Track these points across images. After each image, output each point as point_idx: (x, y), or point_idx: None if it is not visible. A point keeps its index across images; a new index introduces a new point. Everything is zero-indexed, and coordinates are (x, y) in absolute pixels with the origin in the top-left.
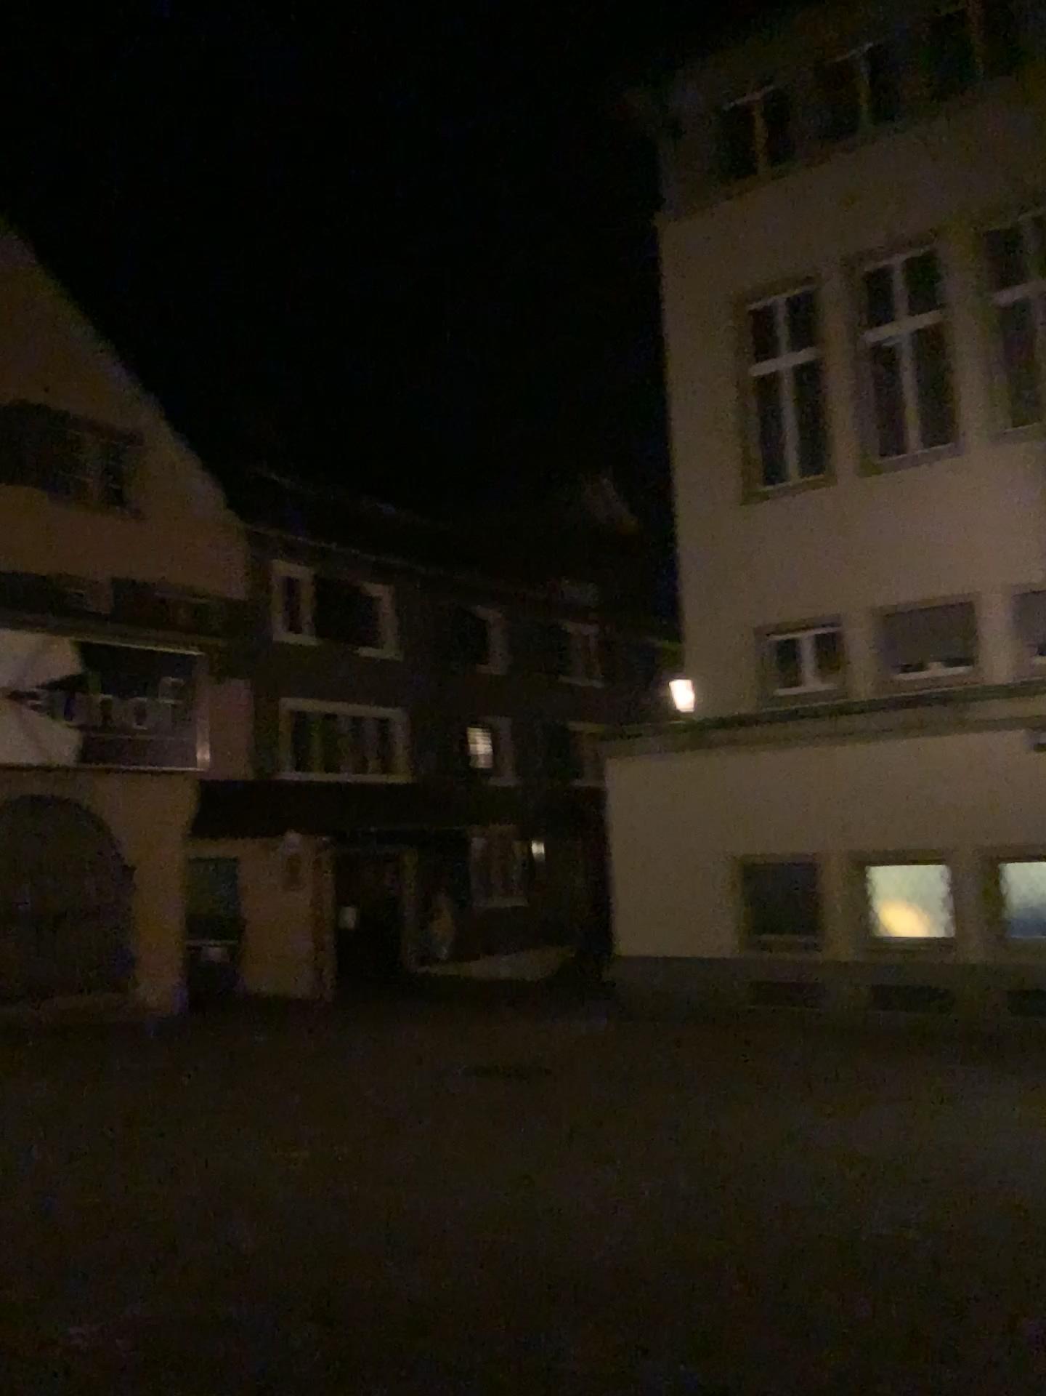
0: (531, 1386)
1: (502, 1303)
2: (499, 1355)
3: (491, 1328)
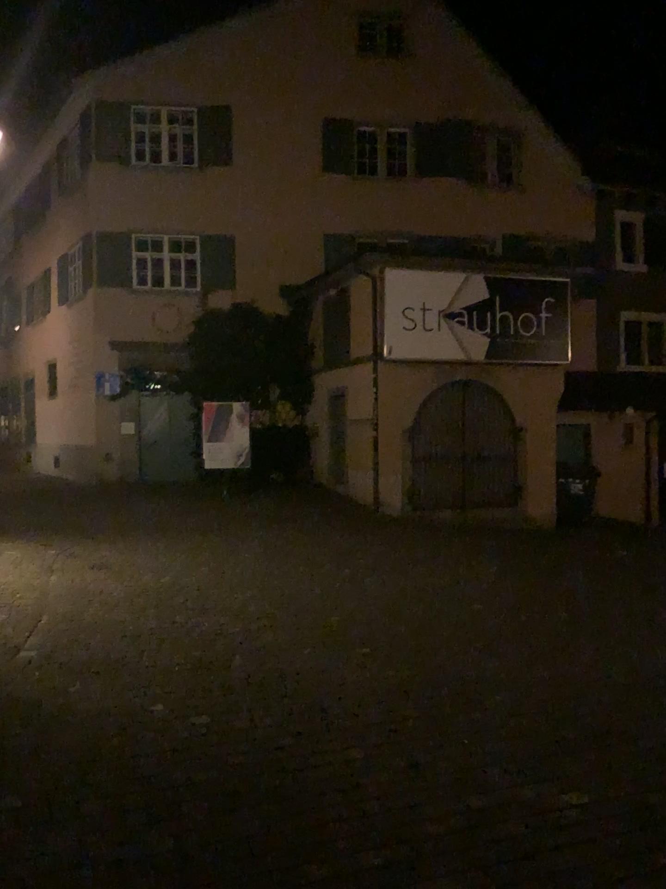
0: None
1: None
2: None
3: None
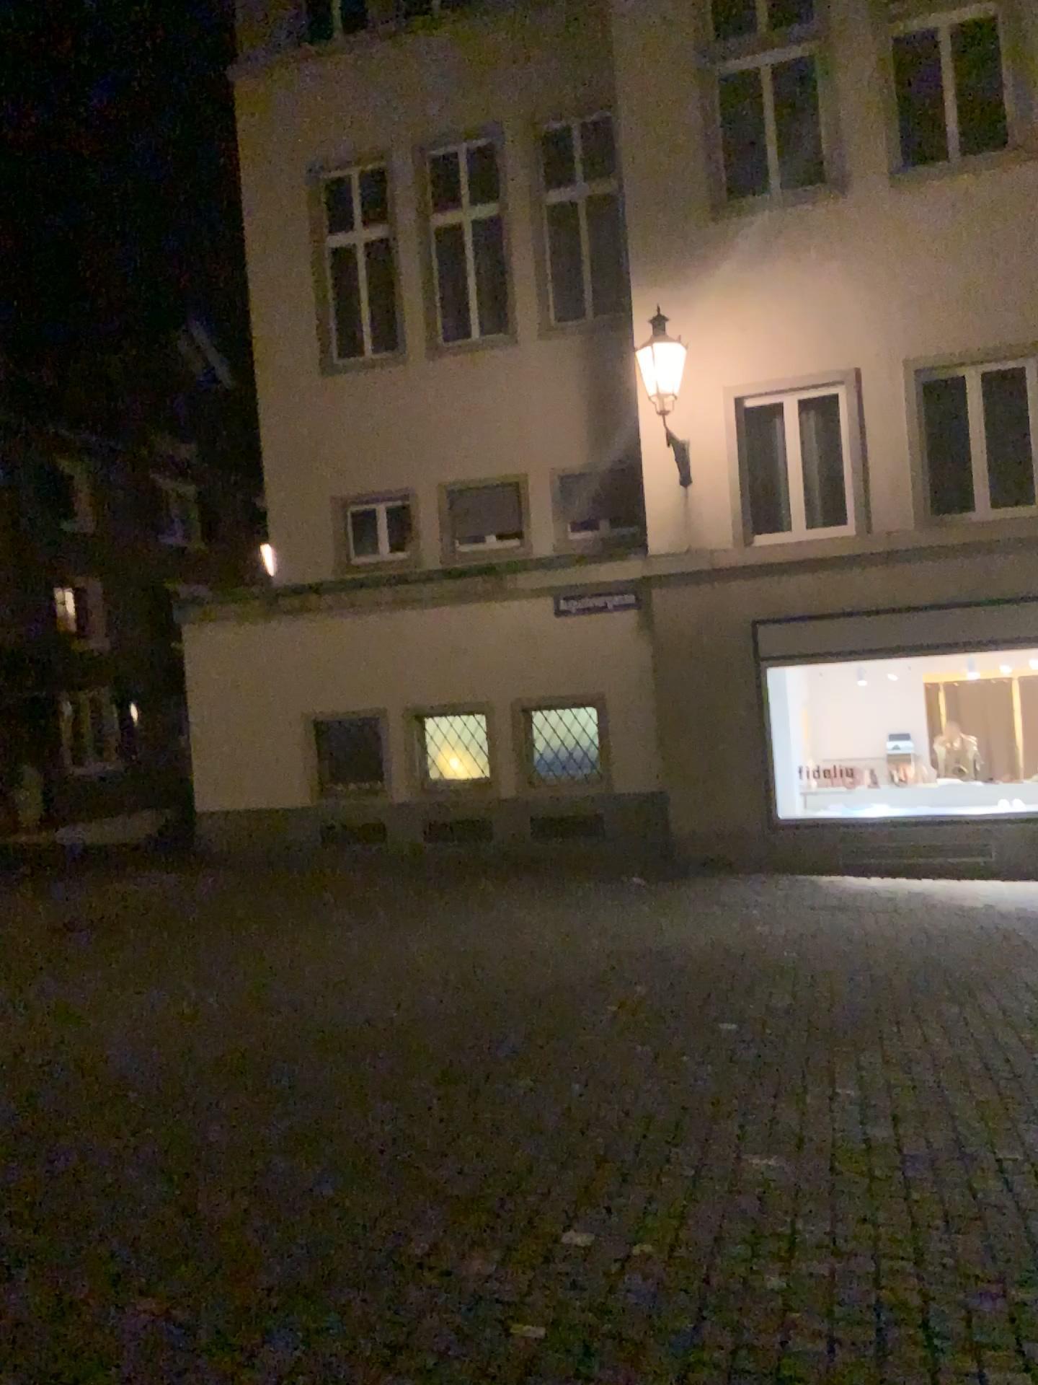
0: (35, 1166)
1: (22, 1111)
2: (11, 1149)
3: (7, 1131)
